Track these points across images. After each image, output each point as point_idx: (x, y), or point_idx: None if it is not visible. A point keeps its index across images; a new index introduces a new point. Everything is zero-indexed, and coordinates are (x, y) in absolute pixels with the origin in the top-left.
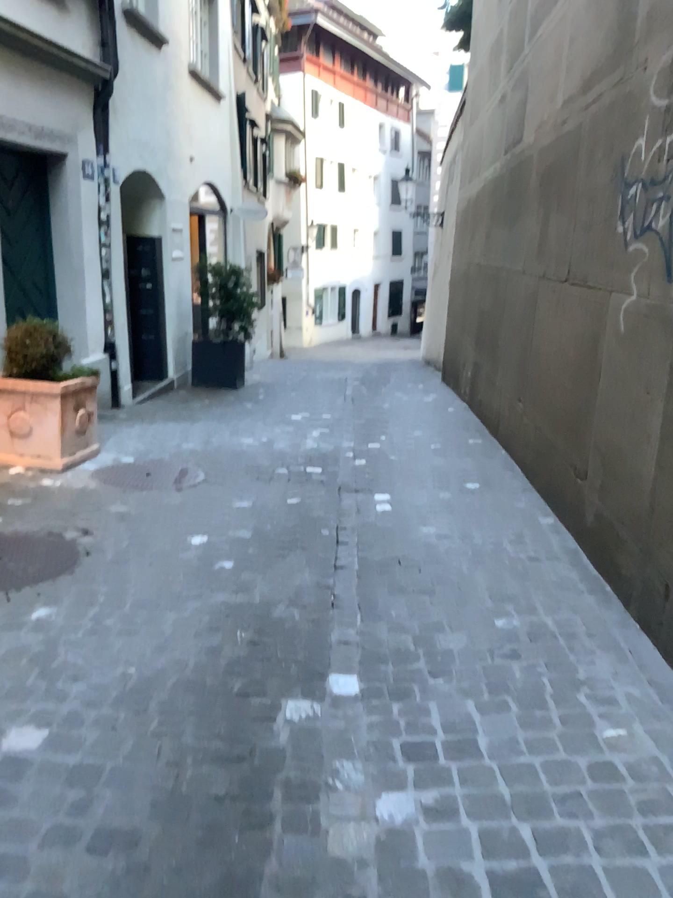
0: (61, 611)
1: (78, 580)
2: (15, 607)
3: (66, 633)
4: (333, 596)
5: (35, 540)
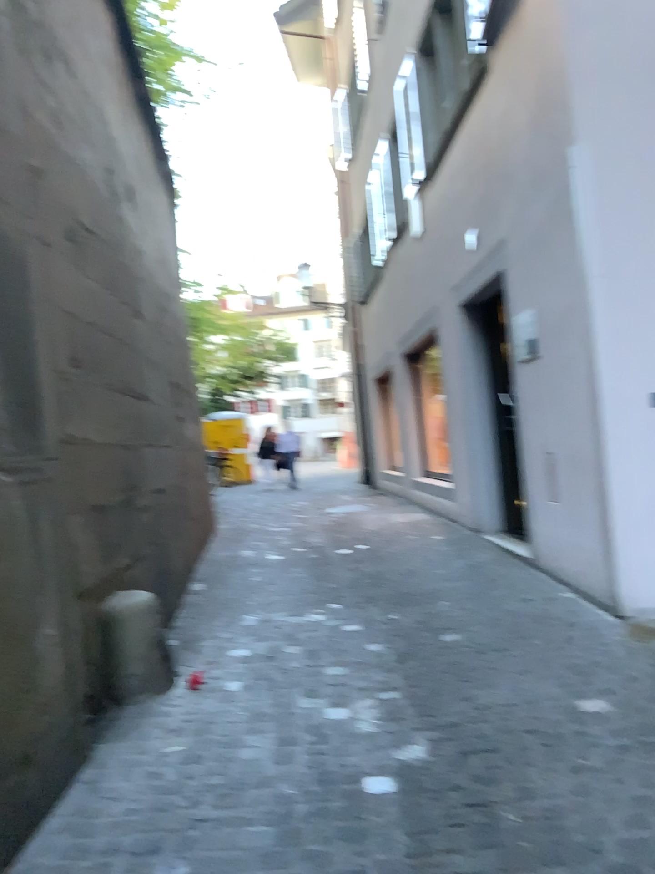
0: None
1: None
2: None
3: None
4: None
5: None
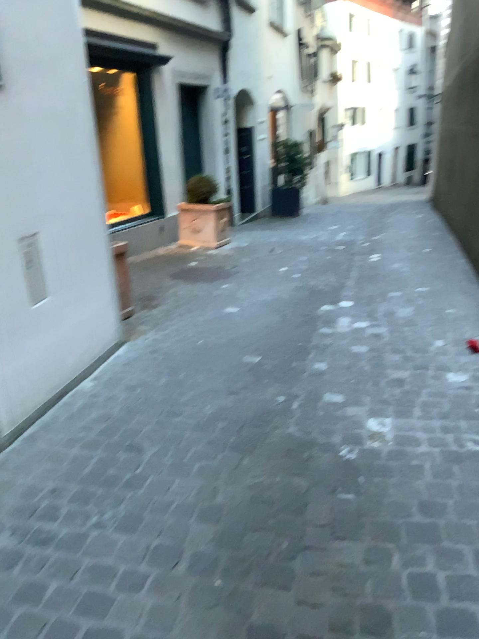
0: (233, 286)
1: (236, 279)
2: (215, 285)
3: (236, 291)
4: (345, 283)
5: (214, 268)
